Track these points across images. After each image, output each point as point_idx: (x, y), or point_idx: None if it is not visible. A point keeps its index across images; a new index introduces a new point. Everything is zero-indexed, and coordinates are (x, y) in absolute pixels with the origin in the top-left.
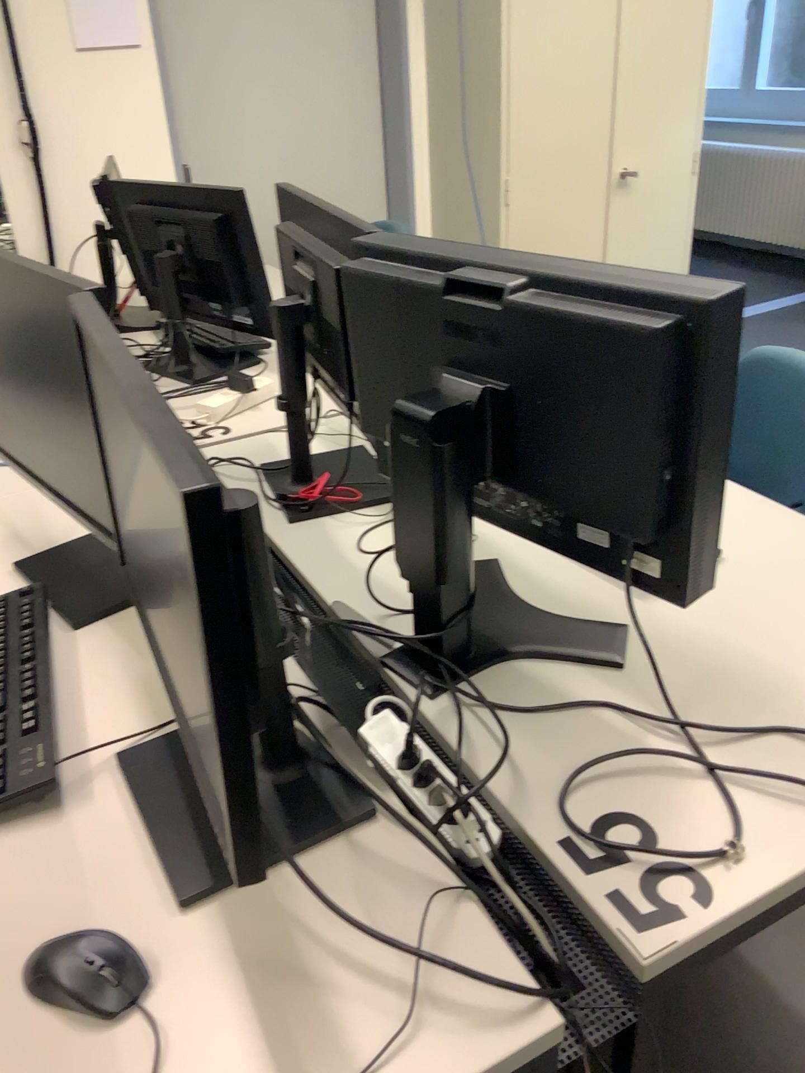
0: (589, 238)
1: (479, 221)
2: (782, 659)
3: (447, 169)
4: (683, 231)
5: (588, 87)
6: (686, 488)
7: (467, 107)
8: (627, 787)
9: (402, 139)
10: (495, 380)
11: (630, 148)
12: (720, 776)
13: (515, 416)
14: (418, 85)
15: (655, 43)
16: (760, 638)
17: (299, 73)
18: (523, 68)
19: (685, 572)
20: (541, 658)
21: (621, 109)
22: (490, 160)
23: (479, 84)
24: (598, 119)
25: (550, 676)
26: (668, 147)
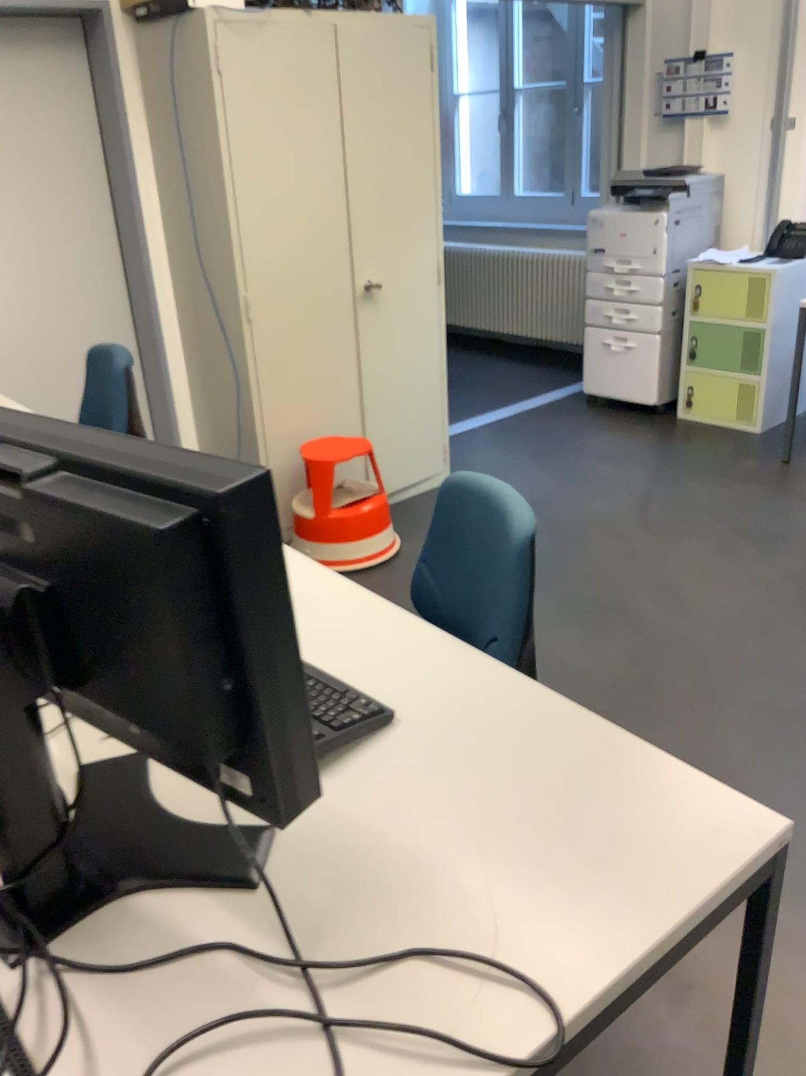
0: (338, 349)
1: (222, 336)
2: (435, 851)
3: (185, 284)
4: (435, 337)
5: (318, 202)
6: (250, 698)
7: (196, 223)
8: (221, 1069)
9: (137, 255)
10: (38, 579)
11: (370, 260)
12: (335, 1034)
13: (70, 617)
14: (147, 201)
15: (382, 160)
16: (417, 825)
17: (15, 190)
18: (247, 186)
19: (274, 789)
20: (158, 888)
21: (356, 223)
22: (225, 275)
23: (206, 201)
24: (332, 233)
25: (164, 912)
26: (409, 258)
